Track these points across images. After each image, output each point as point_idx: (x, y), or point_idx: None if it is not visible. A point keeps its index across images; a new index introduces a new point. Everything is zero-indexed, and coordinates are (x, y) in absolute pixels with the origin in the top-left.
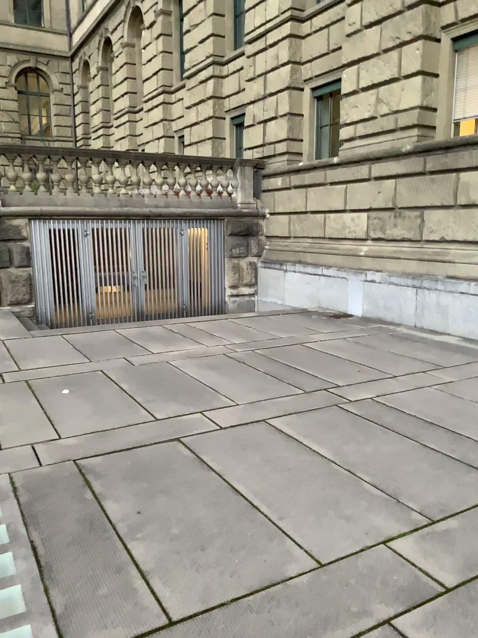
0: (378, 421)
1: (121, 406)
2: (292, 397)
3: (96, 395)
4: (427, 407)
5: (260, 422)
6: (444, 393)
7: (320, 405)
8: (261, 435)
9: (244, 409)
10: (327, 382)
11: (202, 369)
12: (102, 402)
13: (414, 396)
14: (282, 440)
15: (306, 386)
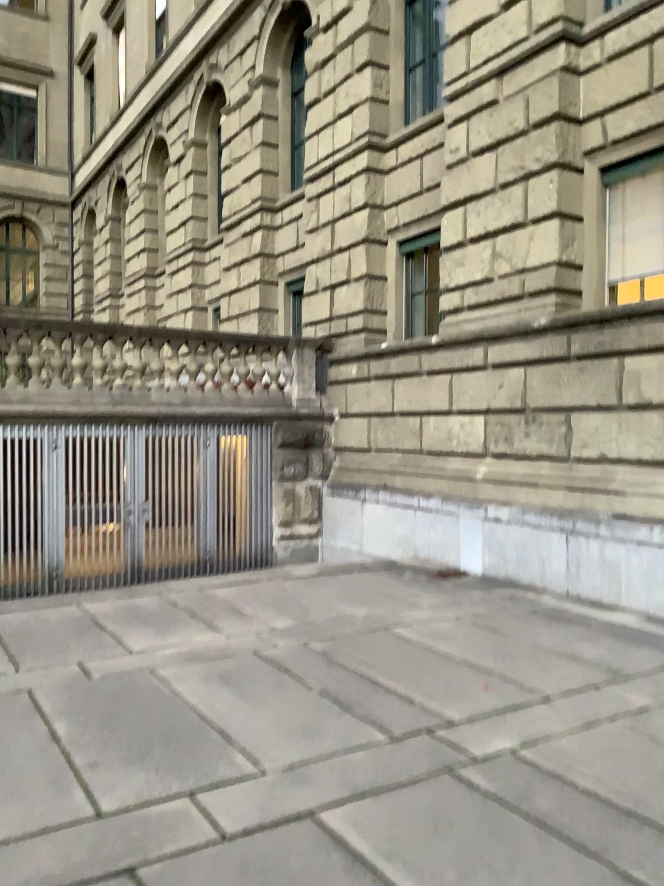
0: (530, 813)
1: (41, 778)
2: (368, 750)
3: (1, 750)
4: (615, 775)
5: (303, 816)
6: (640, 738)
7: (419, 770)
8: (302, 852)
9: (276, 781)
10: (430, 714)
11: (210, 688)
12: (7, 768)
13: (589, 748)
14: (344, 867)
15: (392, 722)
